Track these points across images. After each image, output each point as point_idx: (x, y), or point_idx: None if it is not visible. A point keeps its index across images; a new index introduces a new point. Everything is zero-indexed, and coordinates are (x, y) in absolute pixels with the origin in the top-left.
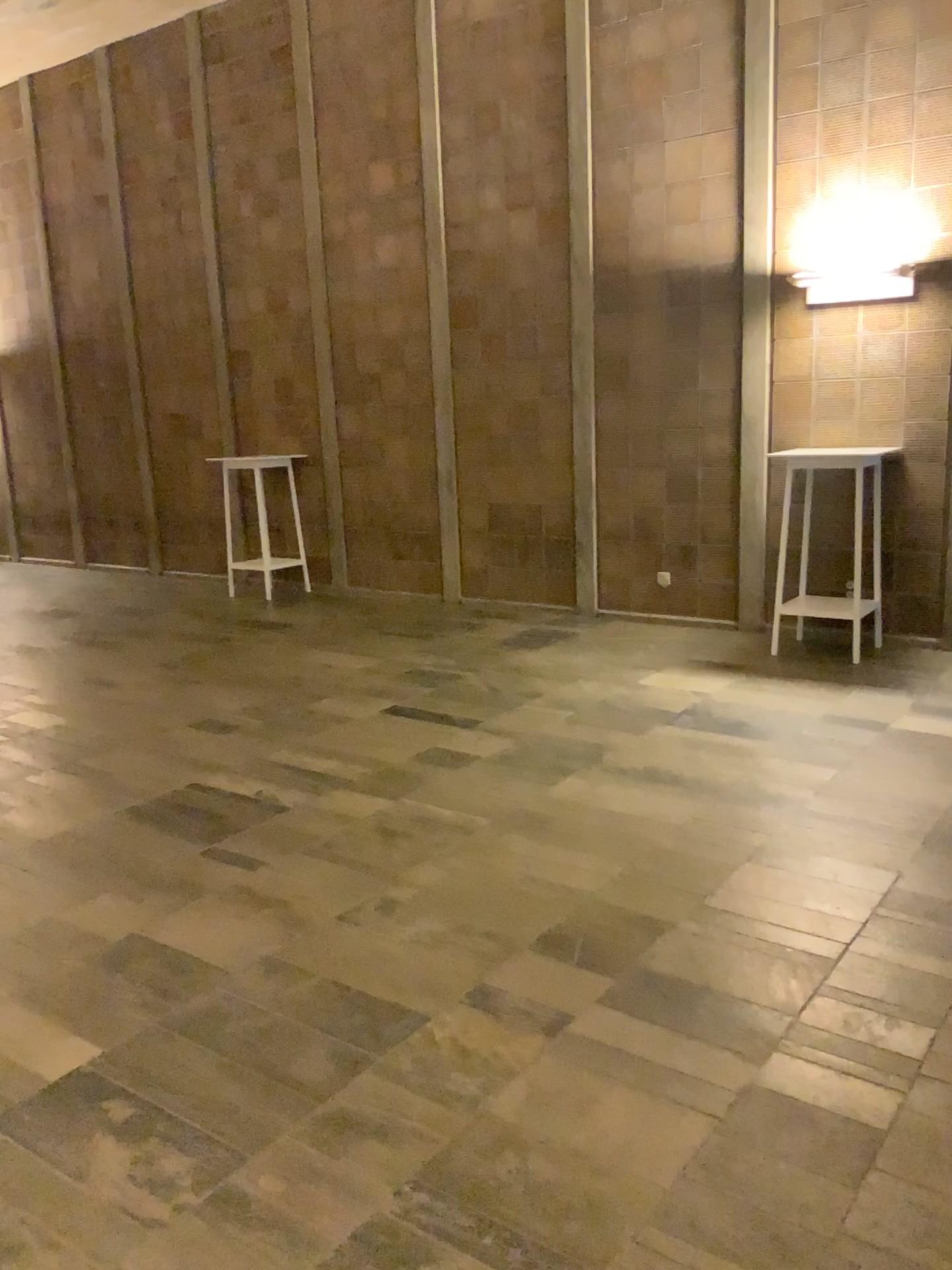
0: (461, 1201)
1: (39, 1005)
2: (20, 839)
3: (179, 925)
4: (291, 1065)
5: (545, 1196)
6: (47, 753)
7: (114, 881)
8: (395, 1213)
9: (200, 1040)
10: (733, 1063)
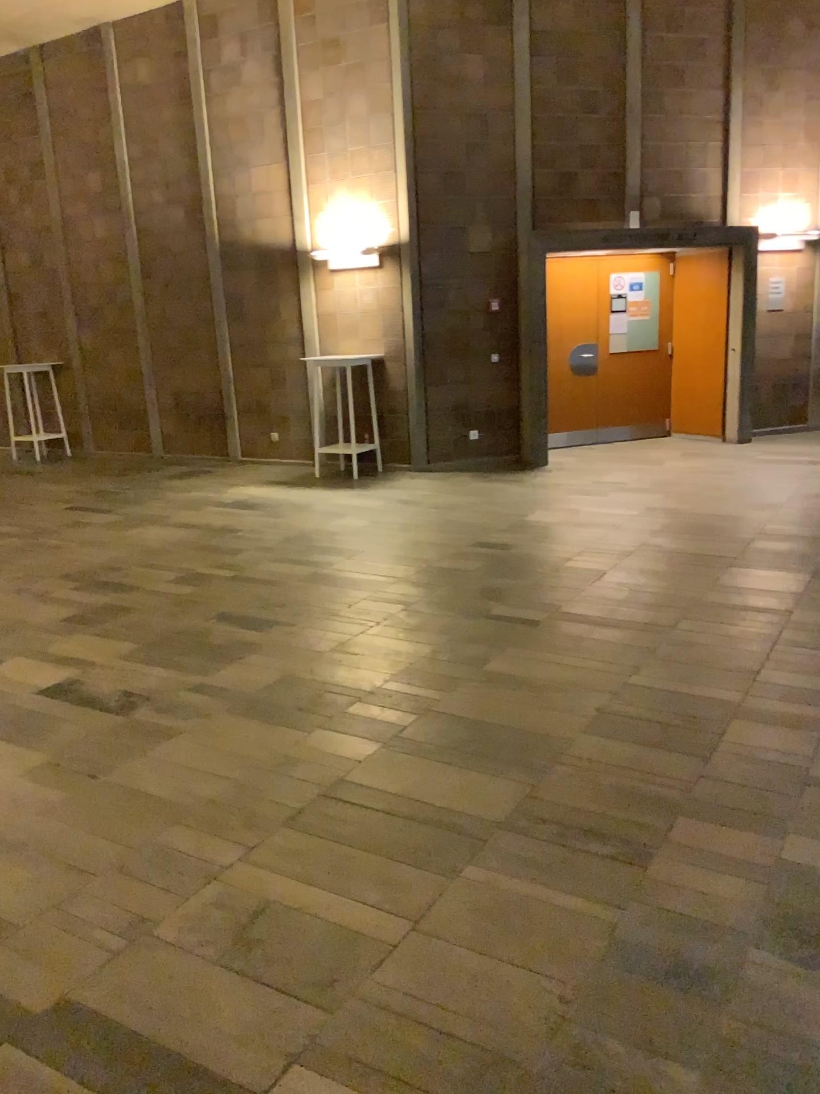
0: None
1: None
2: None
3: None
4: None
5: None
6: None
7: None
8: None
9: None
10: (104, 597)
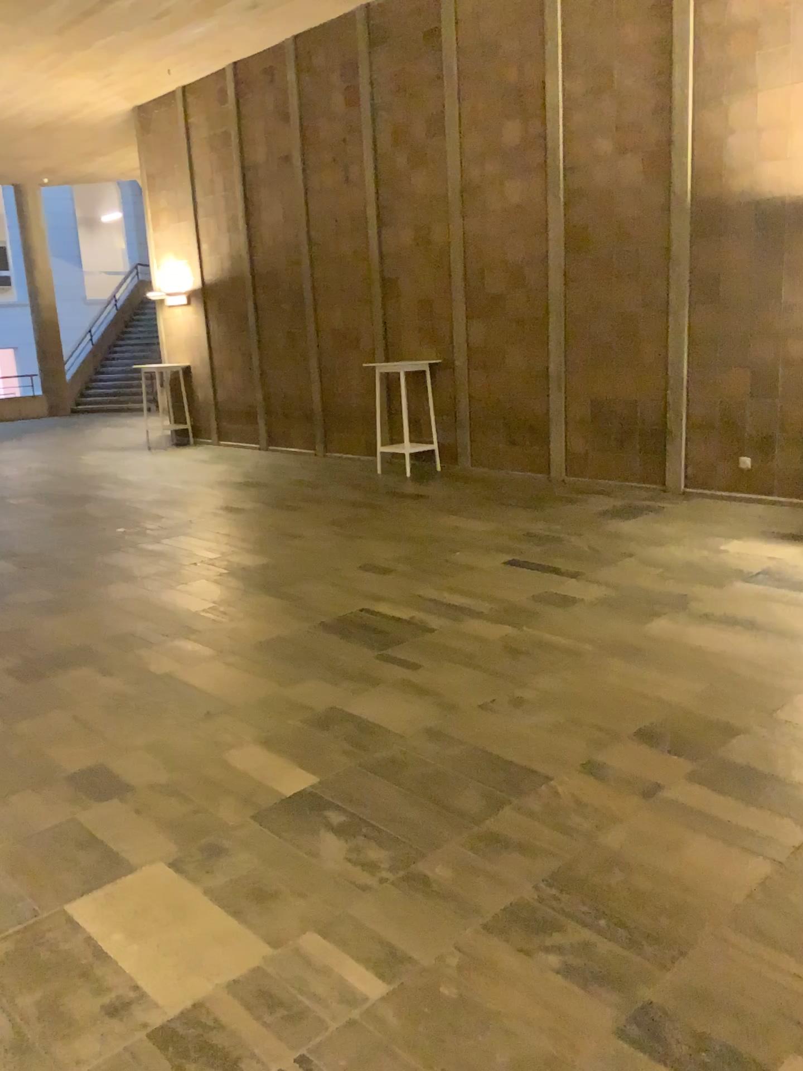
0: (584, 892)
1: (274, 748)
2: (245, 639)
3: (365, 703)
4: (454, 798)
5: (646, 896)
6: (257, 582)
7: (315, 671)
8: (536, 895)
9: (388, 778)
10: (794, 825)
